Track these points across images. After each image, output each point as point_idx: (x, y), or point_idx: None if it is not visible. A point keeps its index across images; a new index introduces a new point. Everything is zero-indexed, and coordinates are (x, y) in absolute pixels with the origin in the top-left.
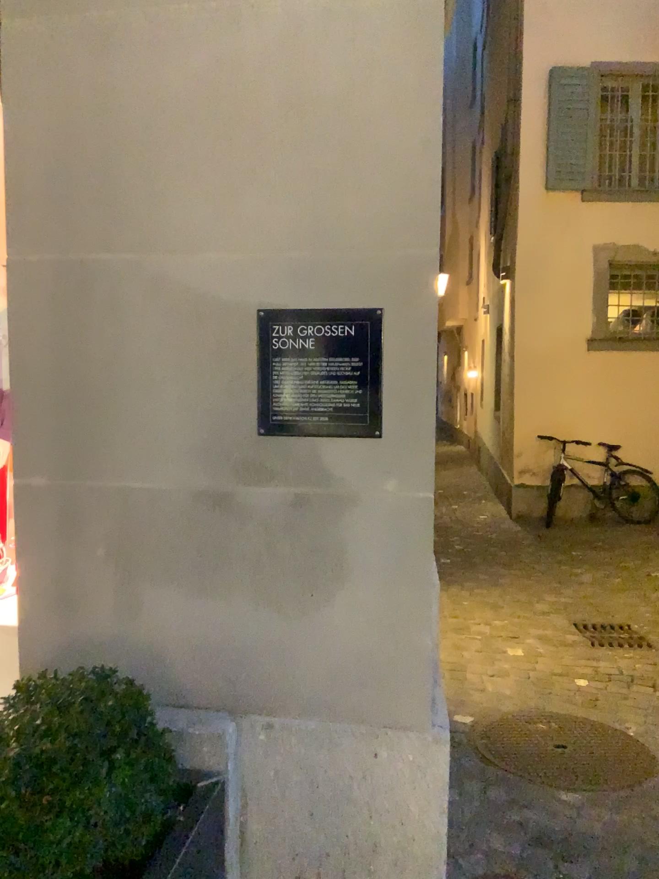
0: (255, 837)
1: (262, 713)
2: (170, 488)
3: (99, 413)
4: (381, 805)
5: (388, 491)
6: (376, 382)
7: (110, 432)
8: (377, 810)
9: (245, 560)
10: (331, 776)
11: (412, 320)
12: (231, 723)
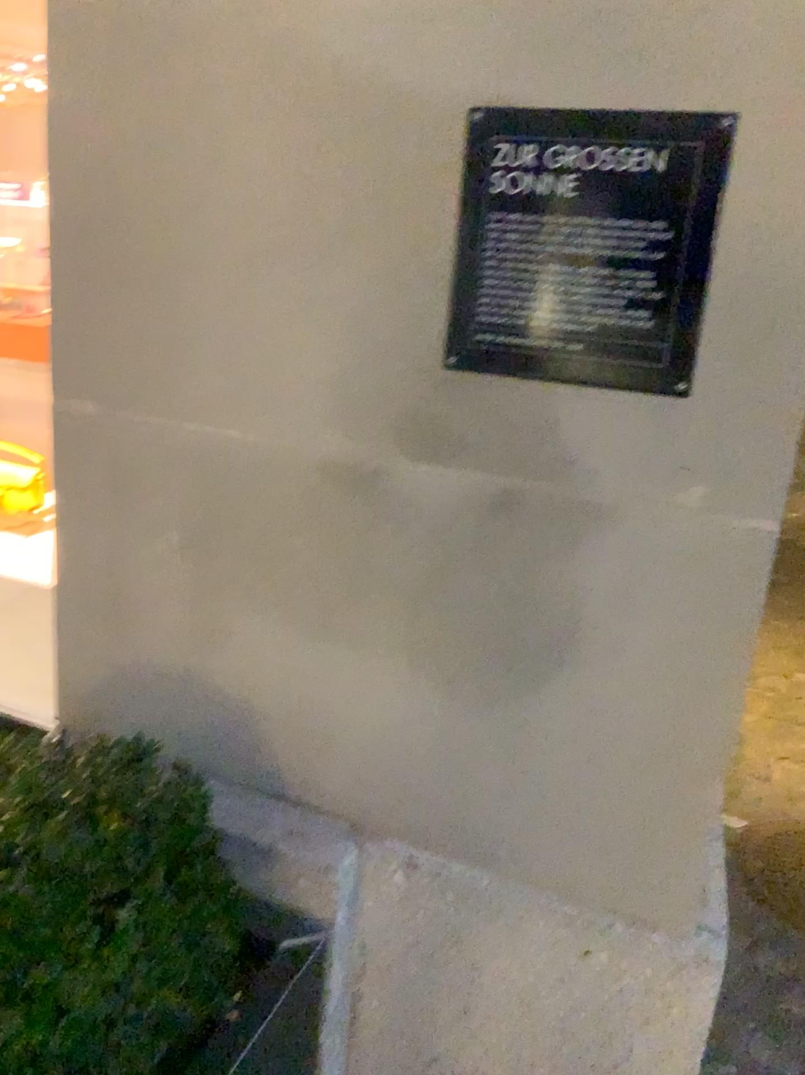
0: (368, 1021)
1: (400, 840)
2: (279, 443)
3: (167, 294)
4: (581, 1029)
5: (684, 503)
6: (695, 277)
7: (184, 331)
8: (573, 1036)
9: (395, 589)
10: (501, 965)
11: (799, 142)
12: (345, 851)
